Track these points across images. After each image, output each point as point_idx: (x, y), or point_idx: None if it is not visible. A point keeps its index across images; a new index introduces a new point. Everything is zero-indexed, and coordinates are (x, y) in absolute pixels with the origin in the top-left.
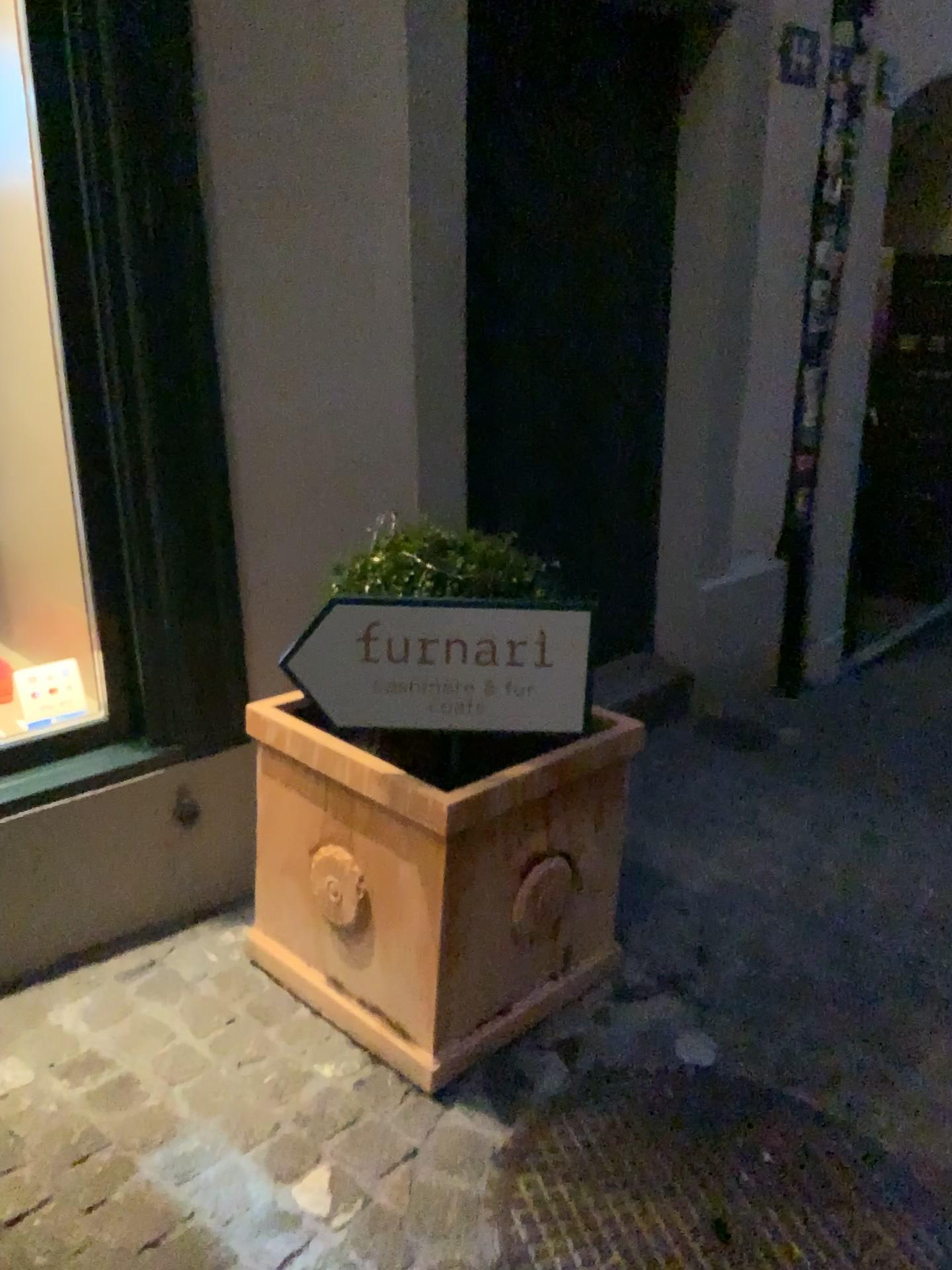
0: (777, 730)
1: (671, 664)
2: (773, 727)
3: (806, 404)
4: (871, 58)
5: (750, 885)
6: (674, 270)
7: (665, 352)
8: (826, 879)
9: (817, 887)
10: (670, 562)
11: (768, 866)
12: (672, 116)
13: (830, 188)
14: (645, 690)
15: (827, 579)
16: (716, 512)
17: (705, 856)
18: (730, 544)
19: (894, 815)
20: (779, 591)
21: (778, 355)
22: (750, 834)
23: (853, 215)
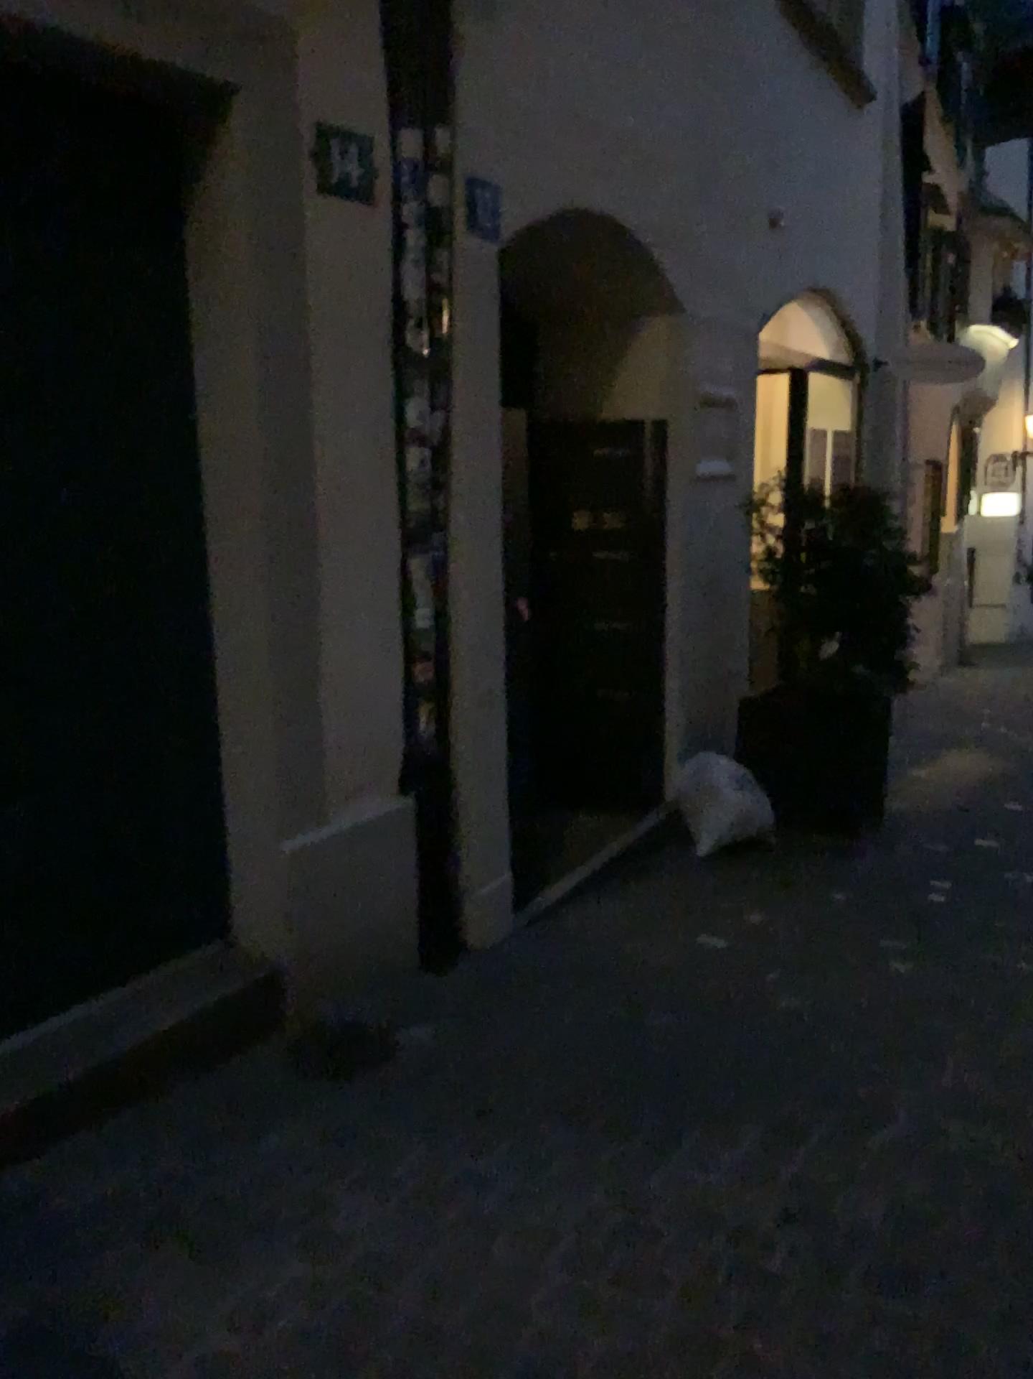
0: (400, 1035)
1: (250, 958)
2: (396, 1031)
3: (417, 597)
4: (454, 179)
5: (252, 1366)
6: (204, 429)
7: (204, 537)
8: (380, 1328)
9: (362, 1347)
10: (239, 817)
11: (297, 1314)
12: (182, 231)
13: (416, 330)
14: (201, 1004)
15: (473, 815)
16: (294, 747)
17: (200, 1313)
18: (316, 787)
19: (517, 1173)
20: (401, 840)
21: (362, 537)
22: (290, 1249)
23: (453, 364)
